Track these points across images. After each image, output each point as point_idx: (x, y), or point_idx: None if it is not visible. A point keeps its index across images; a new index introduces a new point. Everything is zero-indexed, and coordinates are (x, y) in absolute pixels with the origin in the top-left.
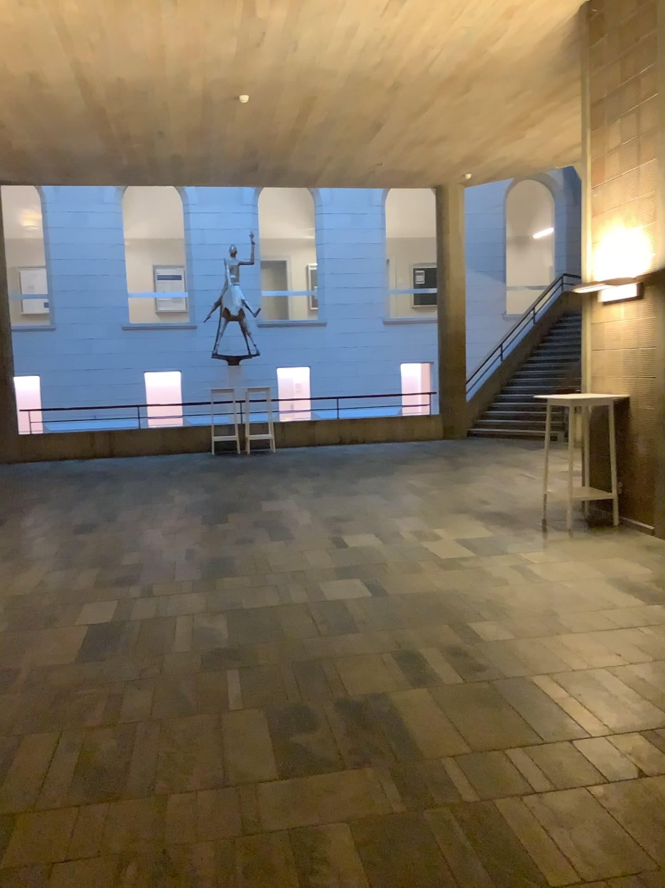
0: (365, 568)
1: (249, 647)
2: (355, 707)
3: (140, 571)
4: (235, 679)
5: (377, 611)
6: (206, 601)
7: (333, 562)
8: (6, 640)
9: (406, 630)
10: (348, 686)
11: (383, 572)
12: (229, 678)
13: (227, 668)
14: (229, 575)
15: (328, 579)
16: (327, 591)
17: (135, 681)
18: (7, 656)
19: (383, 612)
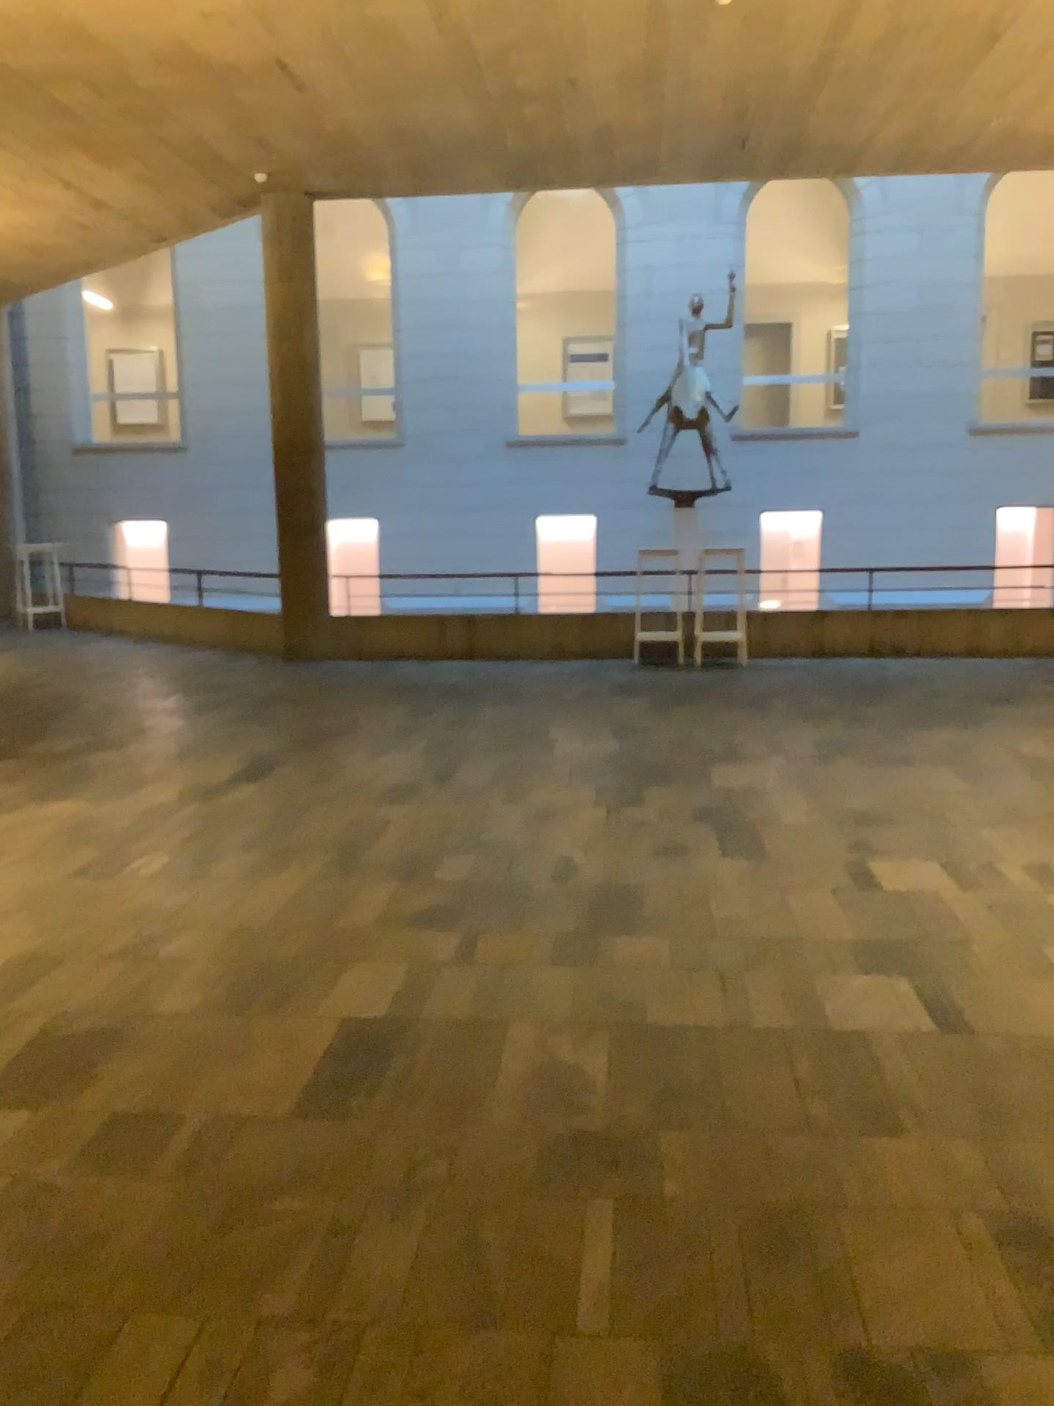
0: (919, 949)
1: (646, 1138)
2: (889, 1397)
3: (462, 905)
4: (602, 1235)
5: (947, 1077)
6: (574, 996)
7: (848, 927)
8: (180, 1041)
9: (1019, 1148)
10: (871, 1315)
11: (959, 966)
12: (590, 1230)
13: (589, 1196)
14: (629, 933)
15: (836, 971)
16: (833, 1001)
17: (388, 1201)
18: (168, 1084)
19: (962, 1082)
